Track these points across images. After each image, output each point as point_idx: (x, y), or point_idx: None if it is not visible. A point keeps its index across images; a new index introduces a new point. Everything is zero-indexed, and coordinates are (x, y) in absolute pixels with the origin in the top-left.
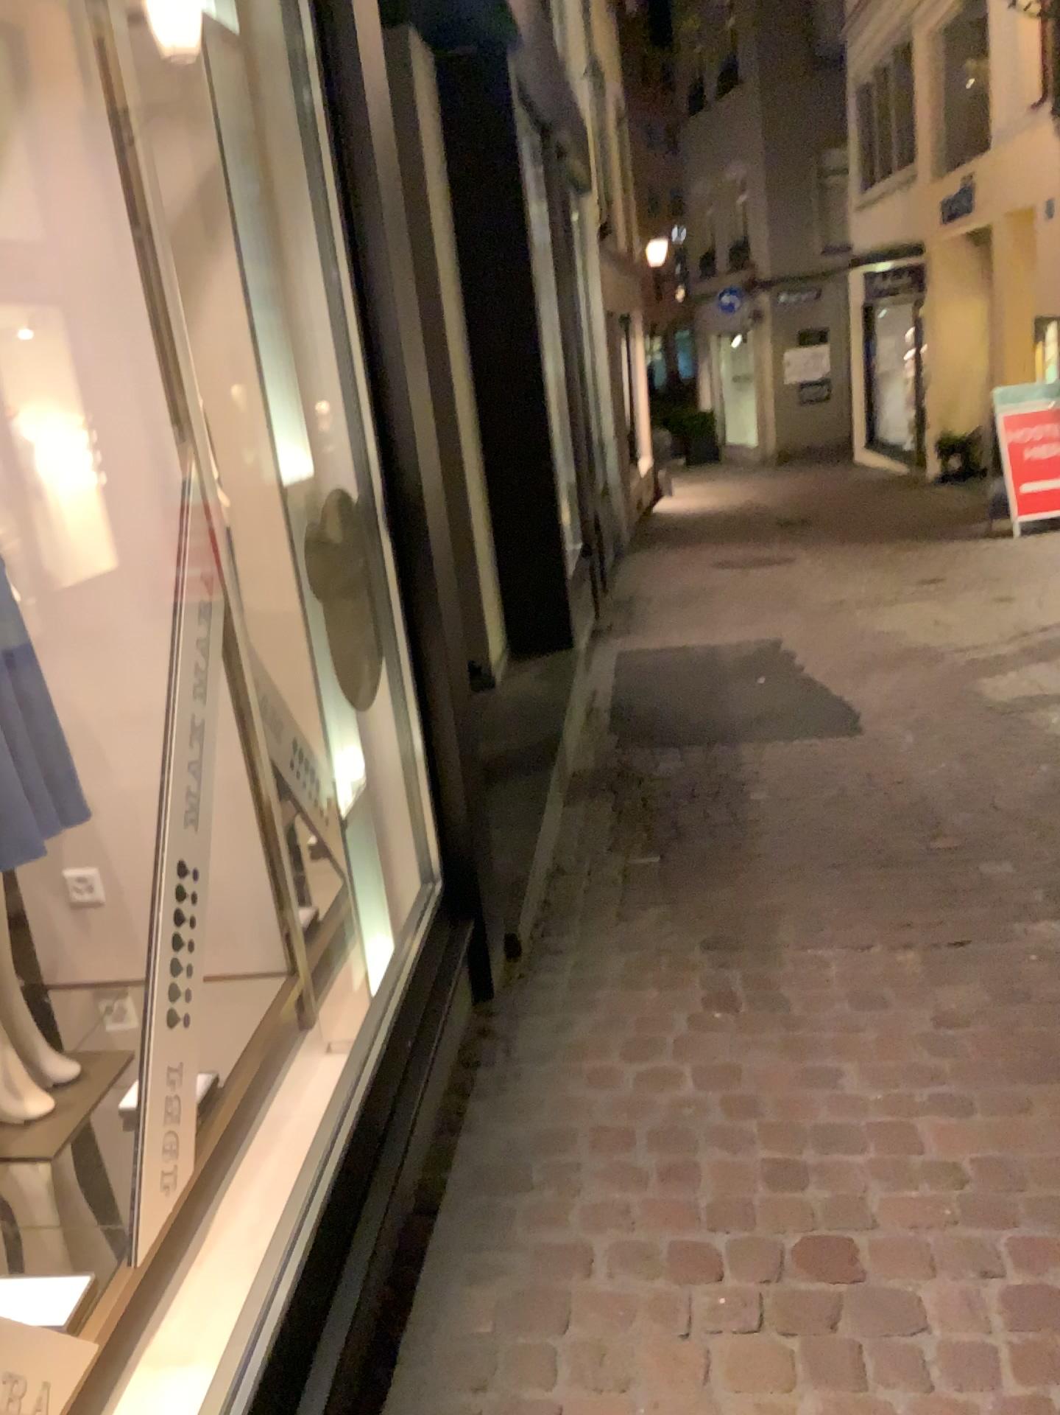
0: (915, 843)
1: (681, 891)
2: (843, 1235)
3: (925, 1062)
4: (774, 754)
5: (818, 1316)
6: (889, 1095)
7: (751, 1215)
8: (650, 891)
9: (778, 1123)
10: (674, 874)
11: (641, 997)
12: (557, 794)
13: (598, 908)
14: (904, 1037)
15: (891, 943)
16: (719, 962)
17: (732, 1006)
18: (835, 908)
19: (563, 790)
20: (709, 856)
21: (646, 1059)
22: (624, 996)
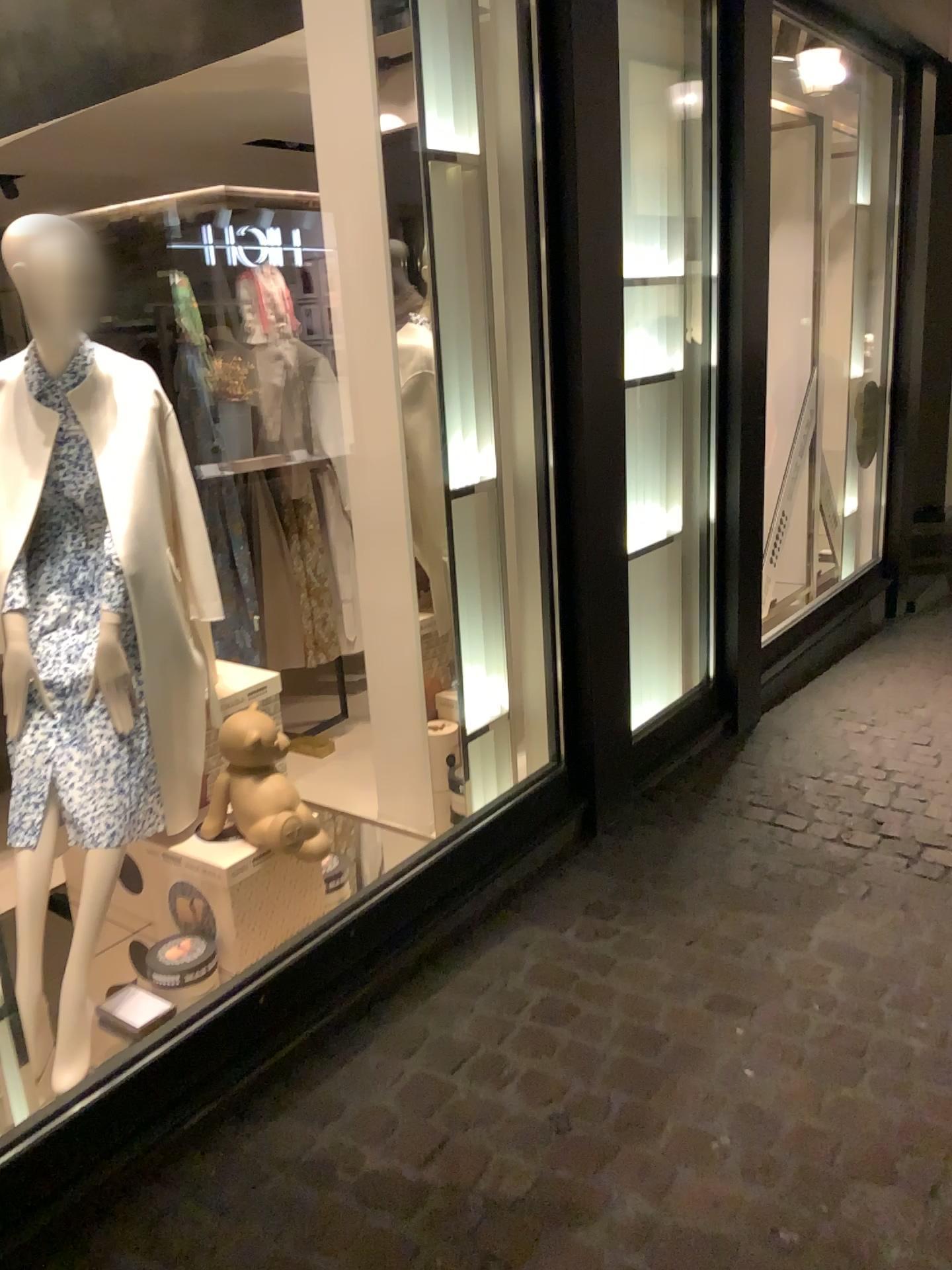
0: None
1: None
2: None
3: None
4: None
5: None
6: None
7: None
8: None
9: None
10: None
11: None
12: None
13: None
14: None
15: None
16: None
17: None
18: None
19: None
20: None
21: None
22: None
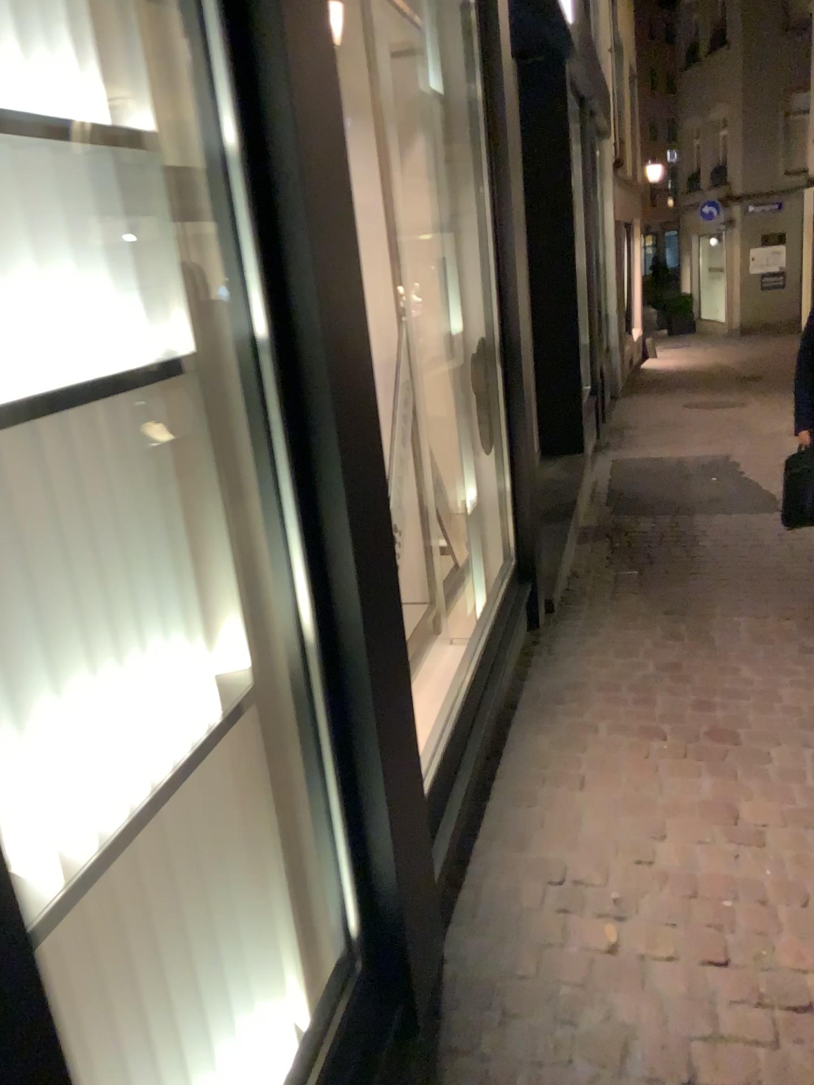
0: (803, 570)
1: (652, 587)
2: (731, 727)
3: (789, 666)
4: (717, 521)
5: (714, 752)
6: (765, 678)
7: (683, 718)
8: (633, 586)
9: (701, 685)
10: (648, 578)
11: (626, 633)
12: (575, 535)
13: (601, 592)
14: (779, 656)
15: (778, 616)
16: (673, 619)
17: (679, 638)
18: (747, 599)
19: (579, 533)
20: (671, 571)
21: (629, 657)
22: (616, 631)
